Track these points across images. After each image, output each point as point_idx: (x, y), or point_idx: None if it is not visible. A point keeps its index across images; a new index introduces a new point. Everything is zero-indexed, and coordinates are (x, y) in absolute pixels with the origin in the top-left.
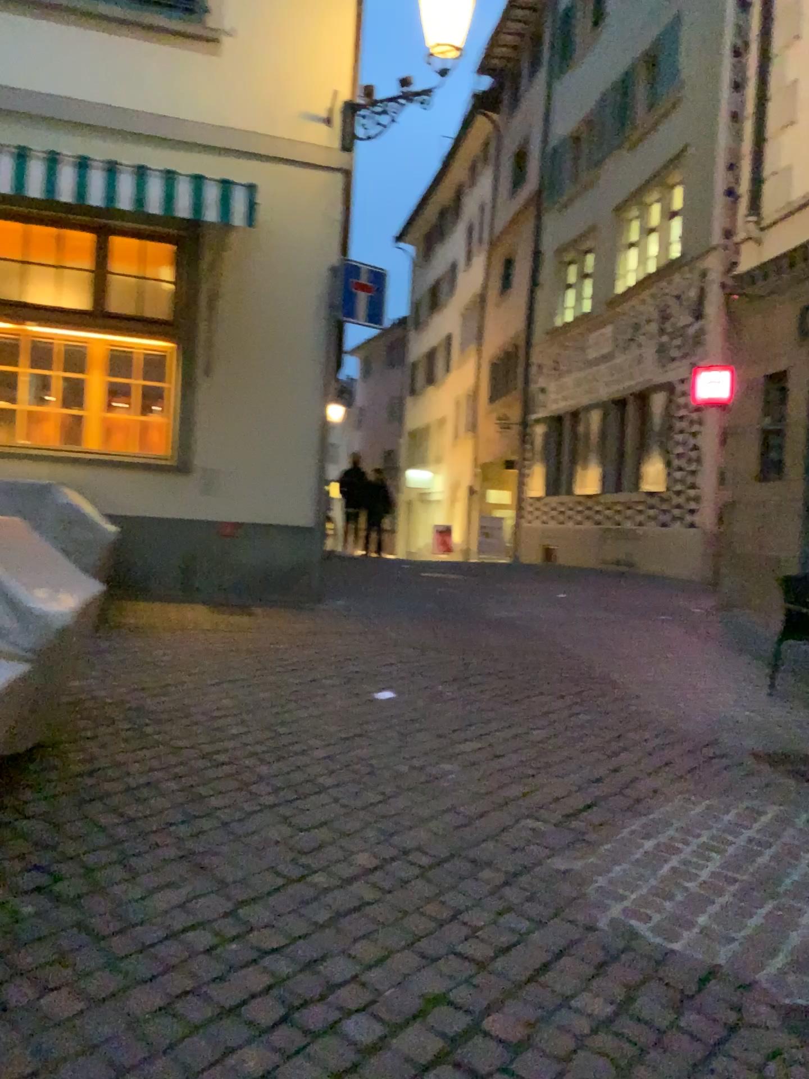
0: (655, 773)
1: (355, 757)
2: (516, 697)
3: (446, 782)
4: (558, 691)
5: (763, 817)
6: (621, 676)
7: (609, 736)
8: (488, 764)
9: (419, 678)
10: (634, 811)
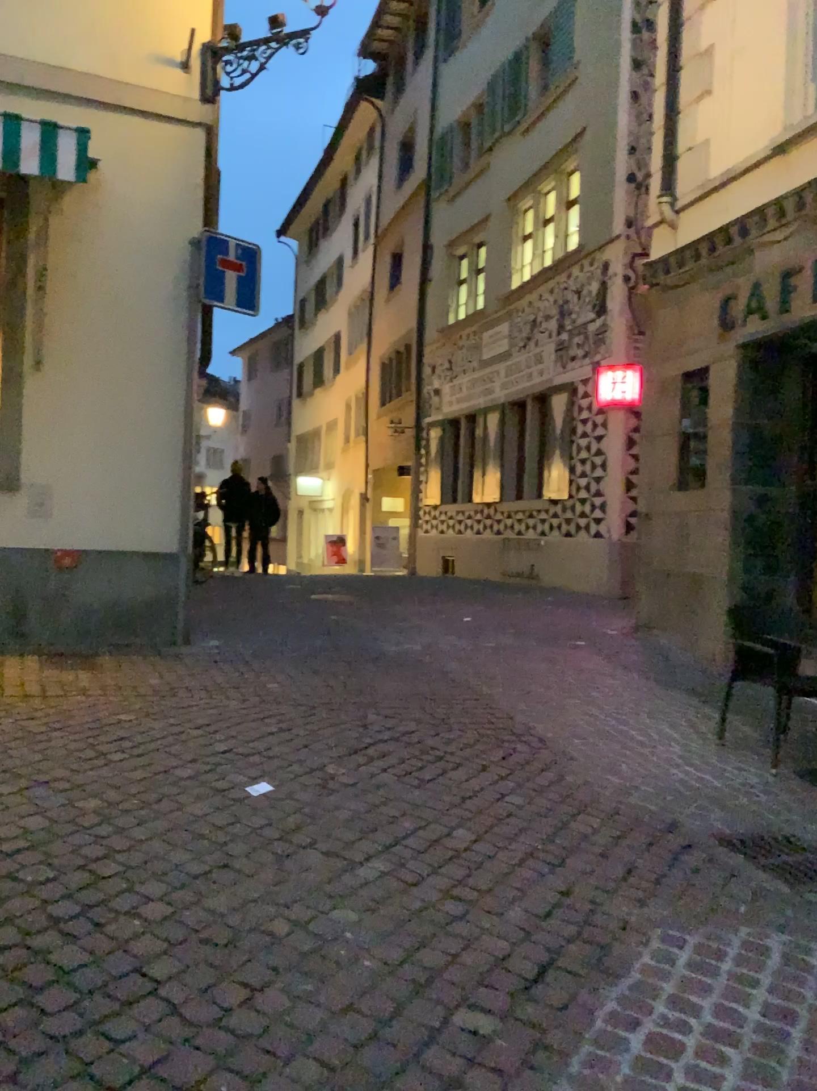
0: (616, 890)
1: (211, 907)
2: (427, 774)
3: (341, 943)
4: (478, 759)
5: (768, 960)
6: (550, 732)
7: (549, 829)
8: (398, 900)
9: (304, 752)
10: (602, 970)
